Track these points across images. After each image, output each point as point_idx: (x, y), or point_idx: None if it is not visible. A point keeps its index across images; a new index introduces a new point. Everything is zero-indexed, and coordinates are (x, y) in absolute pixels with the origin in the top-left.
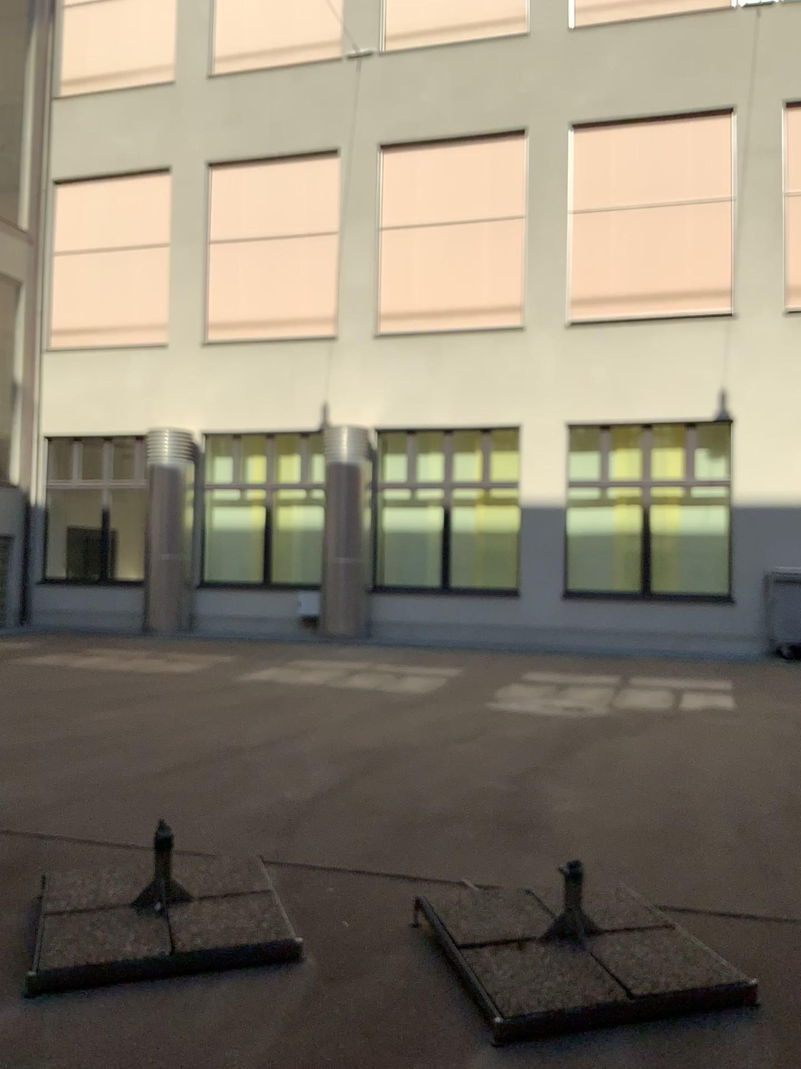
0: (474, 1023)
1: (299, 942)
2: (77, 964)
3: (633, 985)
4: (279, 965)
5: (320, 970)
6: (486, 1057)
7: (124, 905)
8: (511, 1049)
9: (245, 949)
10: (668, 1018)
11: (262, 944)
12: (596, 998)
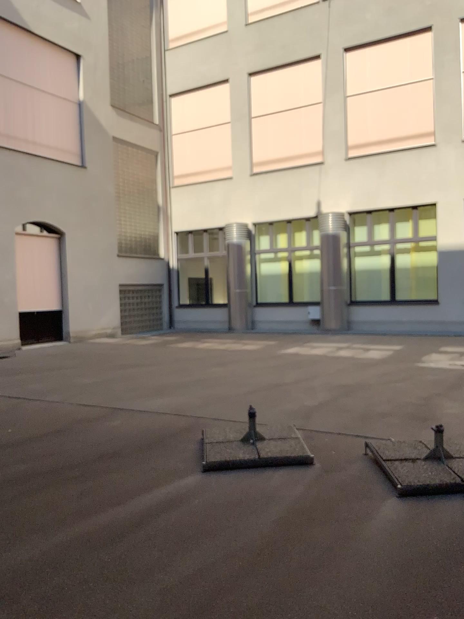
0: (389, 488)
1: (312, 457)
2: (221, 460)
3: None
4: (303, 465)
5: (321, 468)
6: (393, 499)
7: (237, 441)
8: (404, 498)
9: (288, 458)
10: None
11: (296, 456)
12: (445, 481)
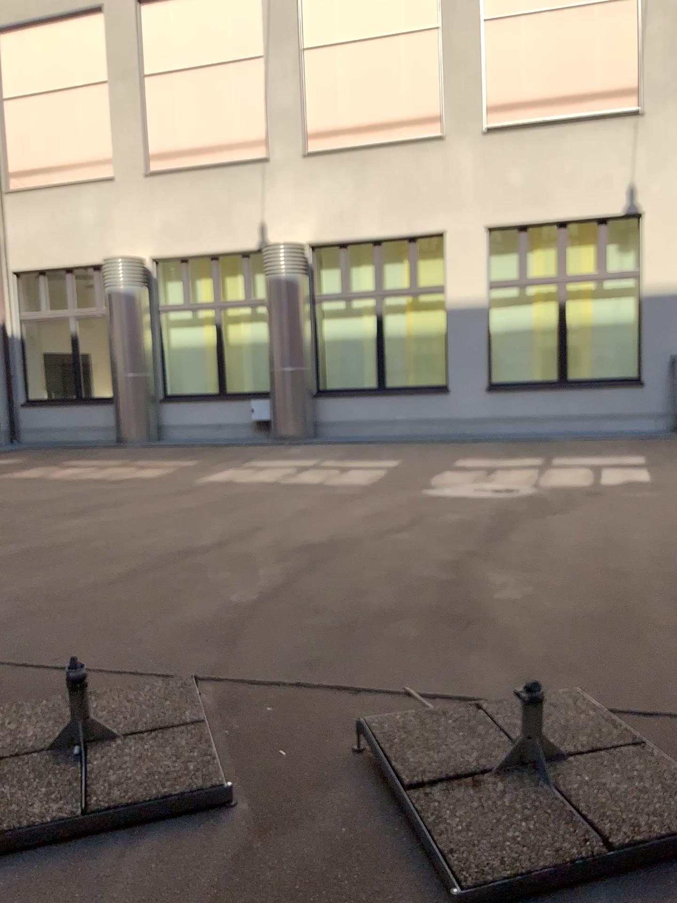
0: (428, 887)
1: (229, 785)
2: None
3: (609, 828)
4: (206, 816)
5: (252, 819)
6: None
7: (43, 747)
8: None
9: (167, 799)
10: (653, 866)
11: (187, 791)
12: (569, 852)
